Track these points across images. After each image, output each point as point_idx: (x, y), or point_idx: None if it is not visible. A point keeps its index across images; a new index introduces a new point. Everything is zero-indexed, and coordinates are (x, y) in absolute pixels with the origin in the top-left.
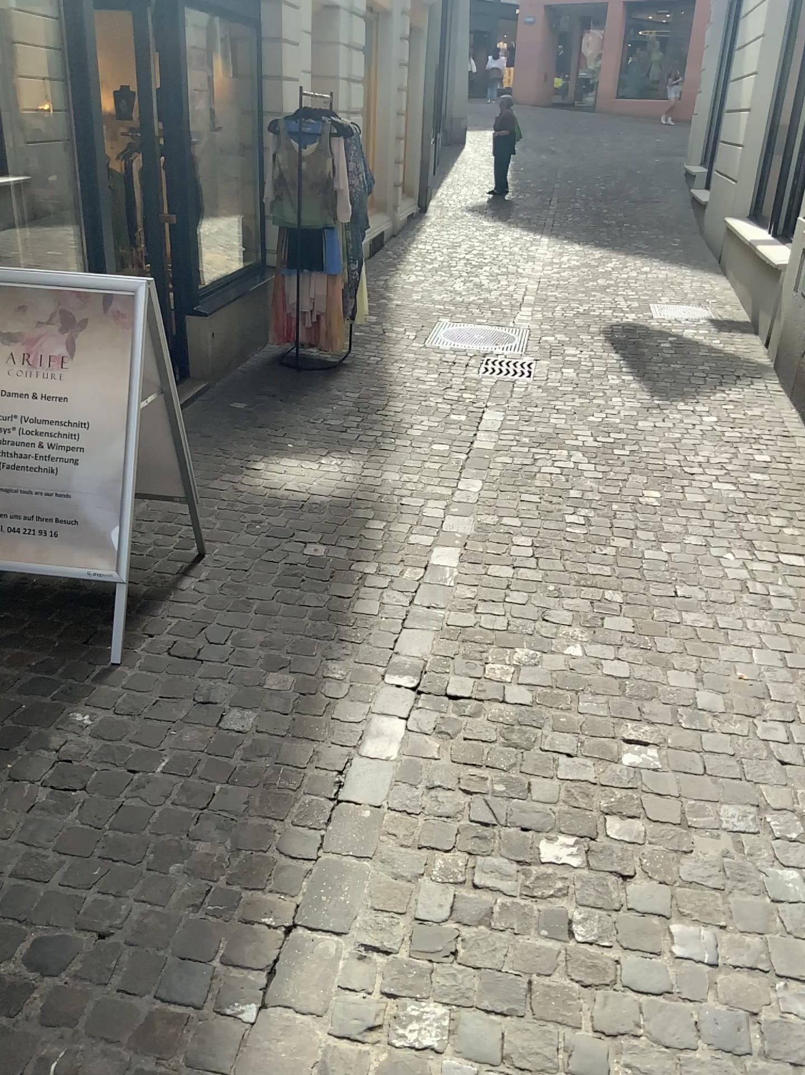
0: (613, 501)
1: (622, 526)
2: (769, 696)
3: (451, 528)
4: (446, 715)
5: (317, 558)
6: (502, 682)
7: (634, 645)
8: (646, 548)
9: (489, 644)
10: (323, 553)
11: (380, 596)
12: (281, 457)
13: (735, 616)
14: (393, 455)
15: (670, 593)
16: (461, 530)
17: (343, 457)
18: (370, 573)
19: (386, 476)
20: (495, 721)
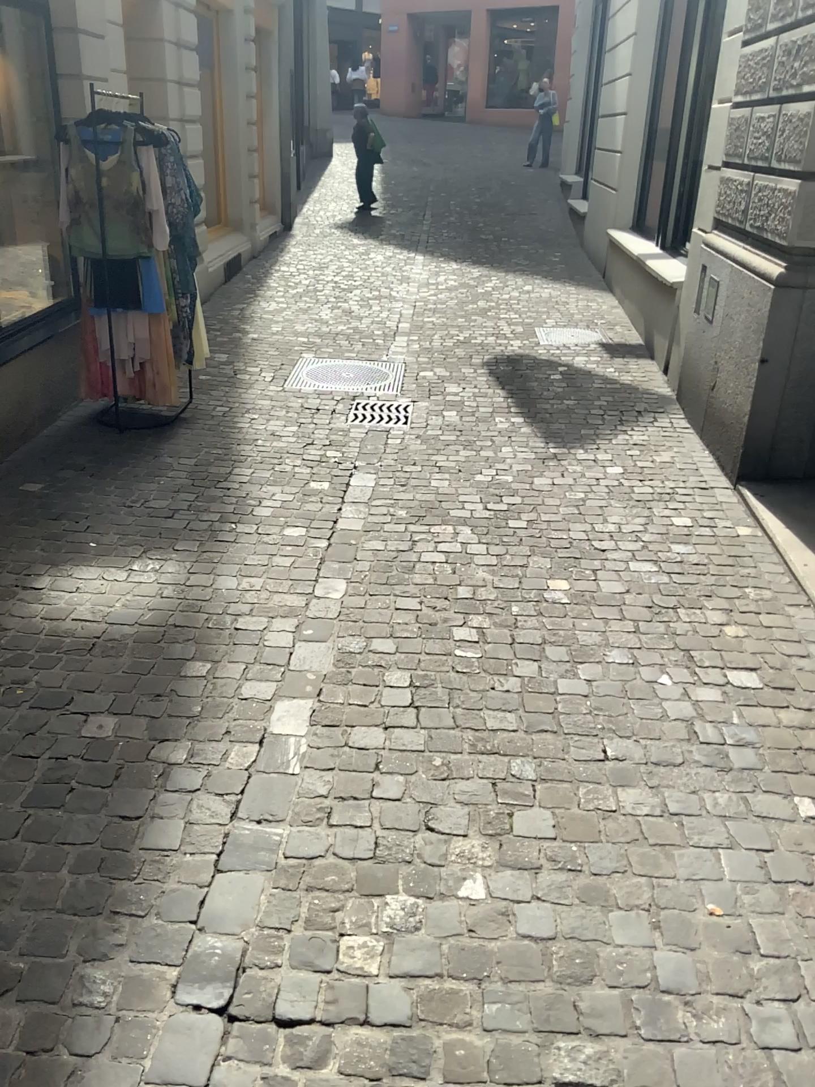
0: (512, 602)
1: (526, 642)
2: (761, 953)
3: (300, 668)
4: (270, 1073)
5: (101, 744)
6: (364, 977)
7: (556, 865)
8: (559, 677)
9: (345, 891)
10: (112, 731)
11: (186, 810)
12: (76, 566)
13: (688, 790)
14: (230, 552)
15: (598, 756)
16: (312, 670)
17: (161, 561)
18: (177, 763)
19: (217, 587)
20: (350, 1074)
